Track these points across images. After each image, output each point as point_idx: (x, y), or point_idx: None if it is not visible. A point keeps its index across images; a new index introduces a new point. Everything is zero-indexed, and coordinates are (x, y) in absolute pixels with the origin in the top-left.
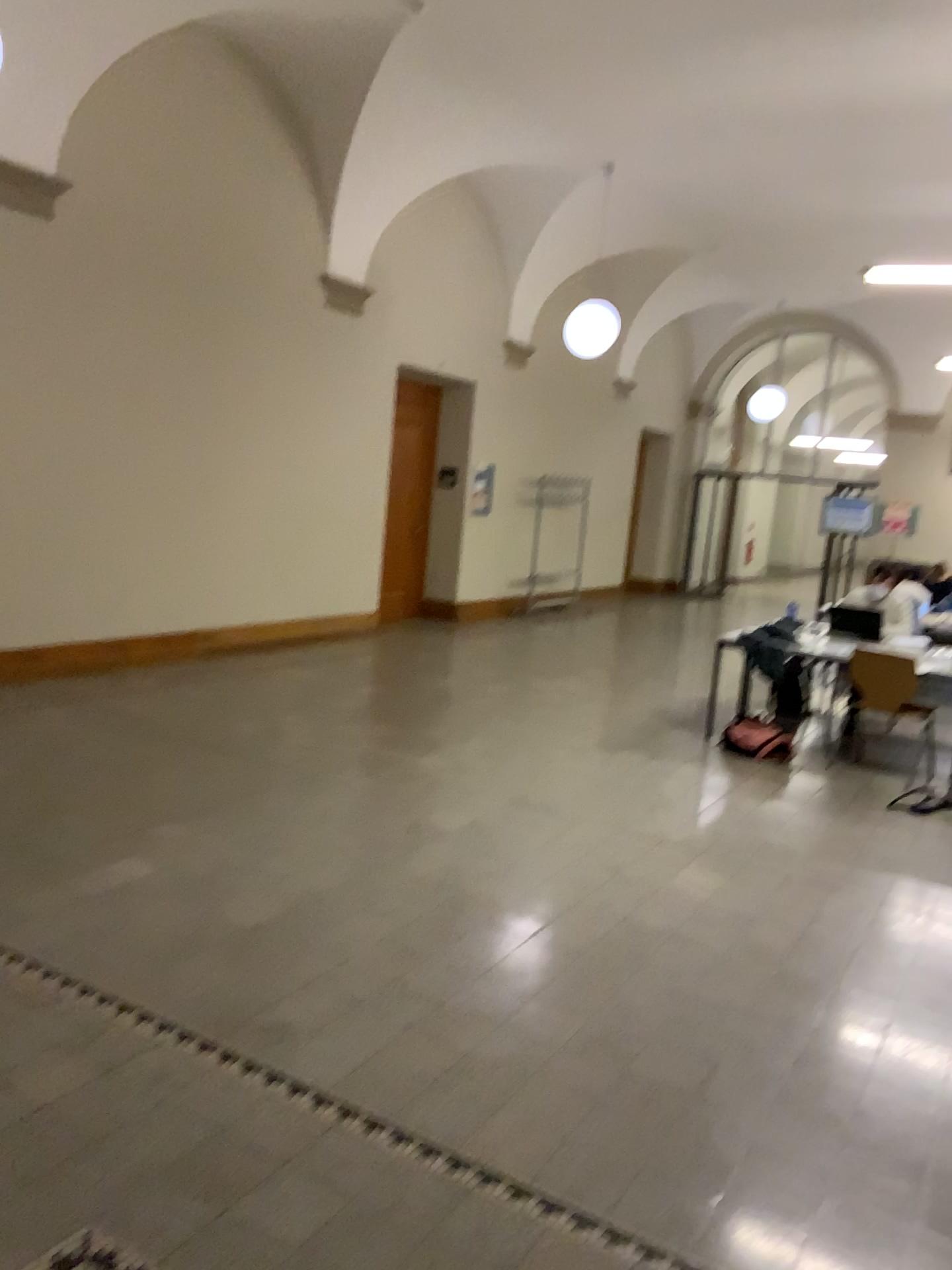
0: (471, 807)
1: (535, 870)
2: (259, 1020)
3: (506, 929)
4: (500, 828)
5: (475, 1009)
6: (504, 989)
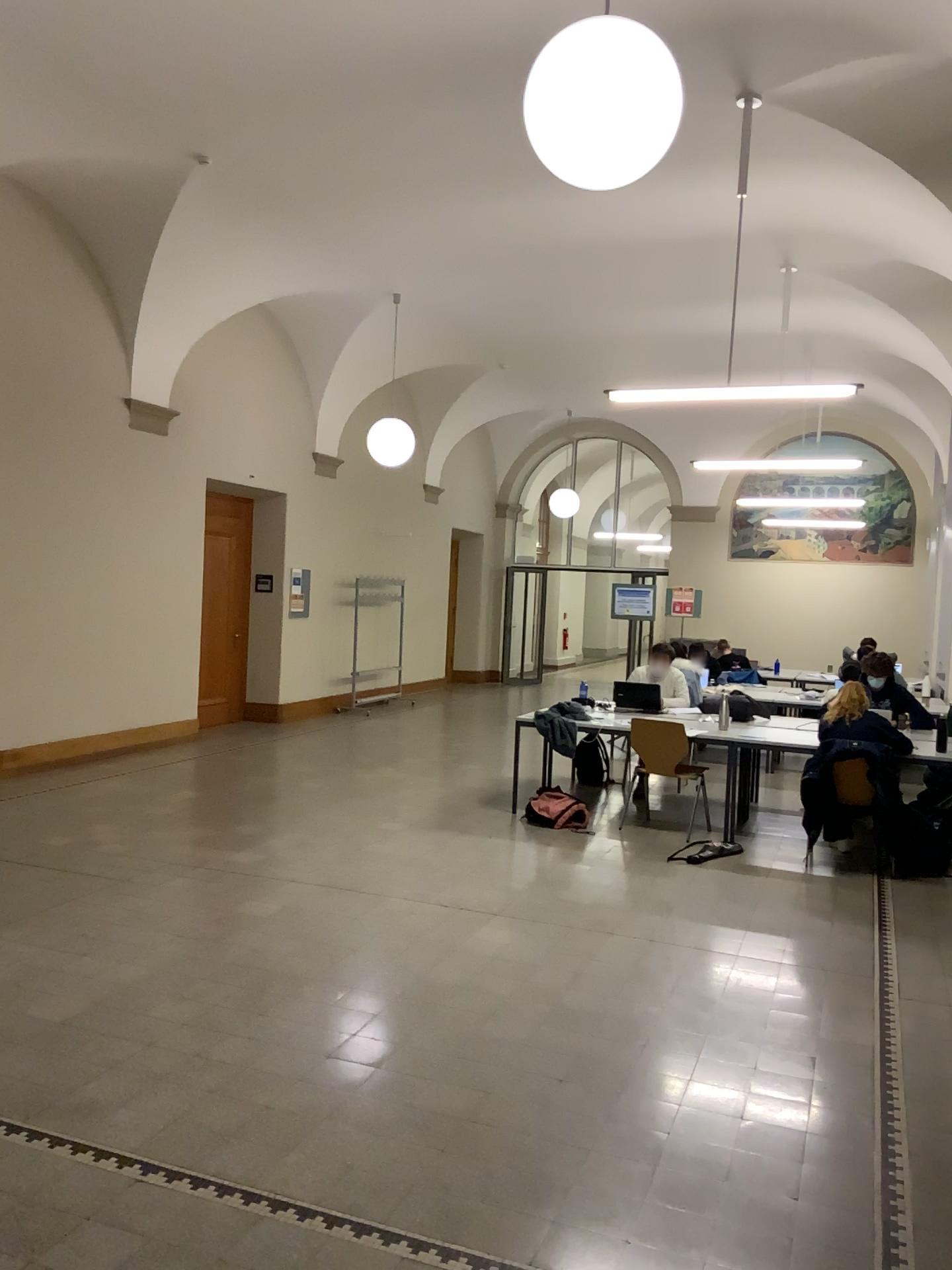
0: (279, 892)
1: (336, 942)
2: (63, 1096)
3: (305, 995)
4: (304, 908)
5: (271, 1064)
6: (299, 1046)
